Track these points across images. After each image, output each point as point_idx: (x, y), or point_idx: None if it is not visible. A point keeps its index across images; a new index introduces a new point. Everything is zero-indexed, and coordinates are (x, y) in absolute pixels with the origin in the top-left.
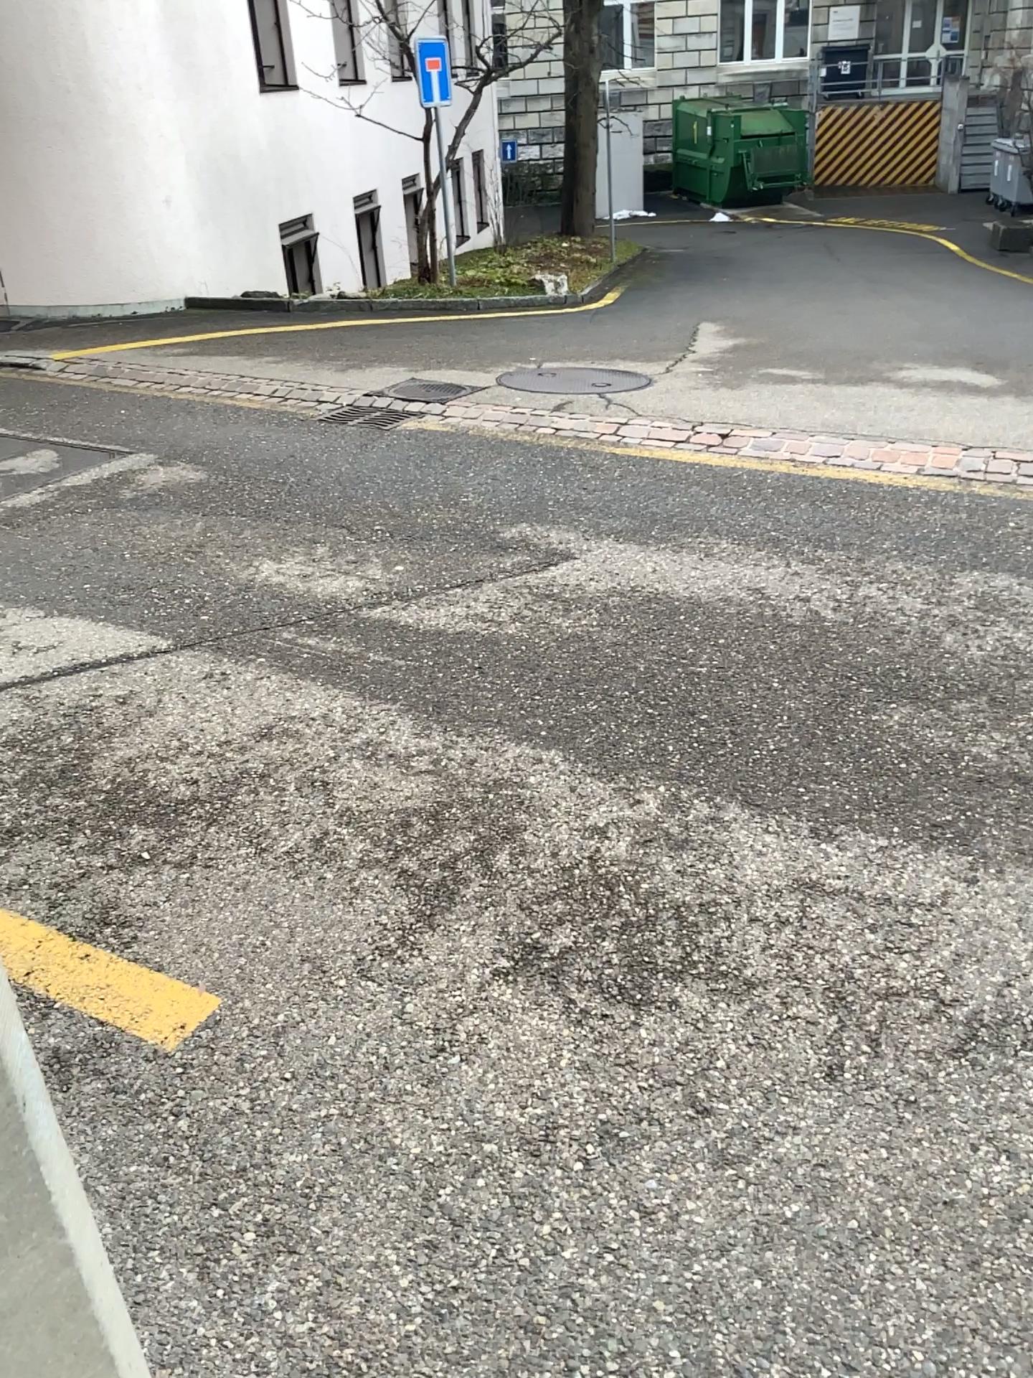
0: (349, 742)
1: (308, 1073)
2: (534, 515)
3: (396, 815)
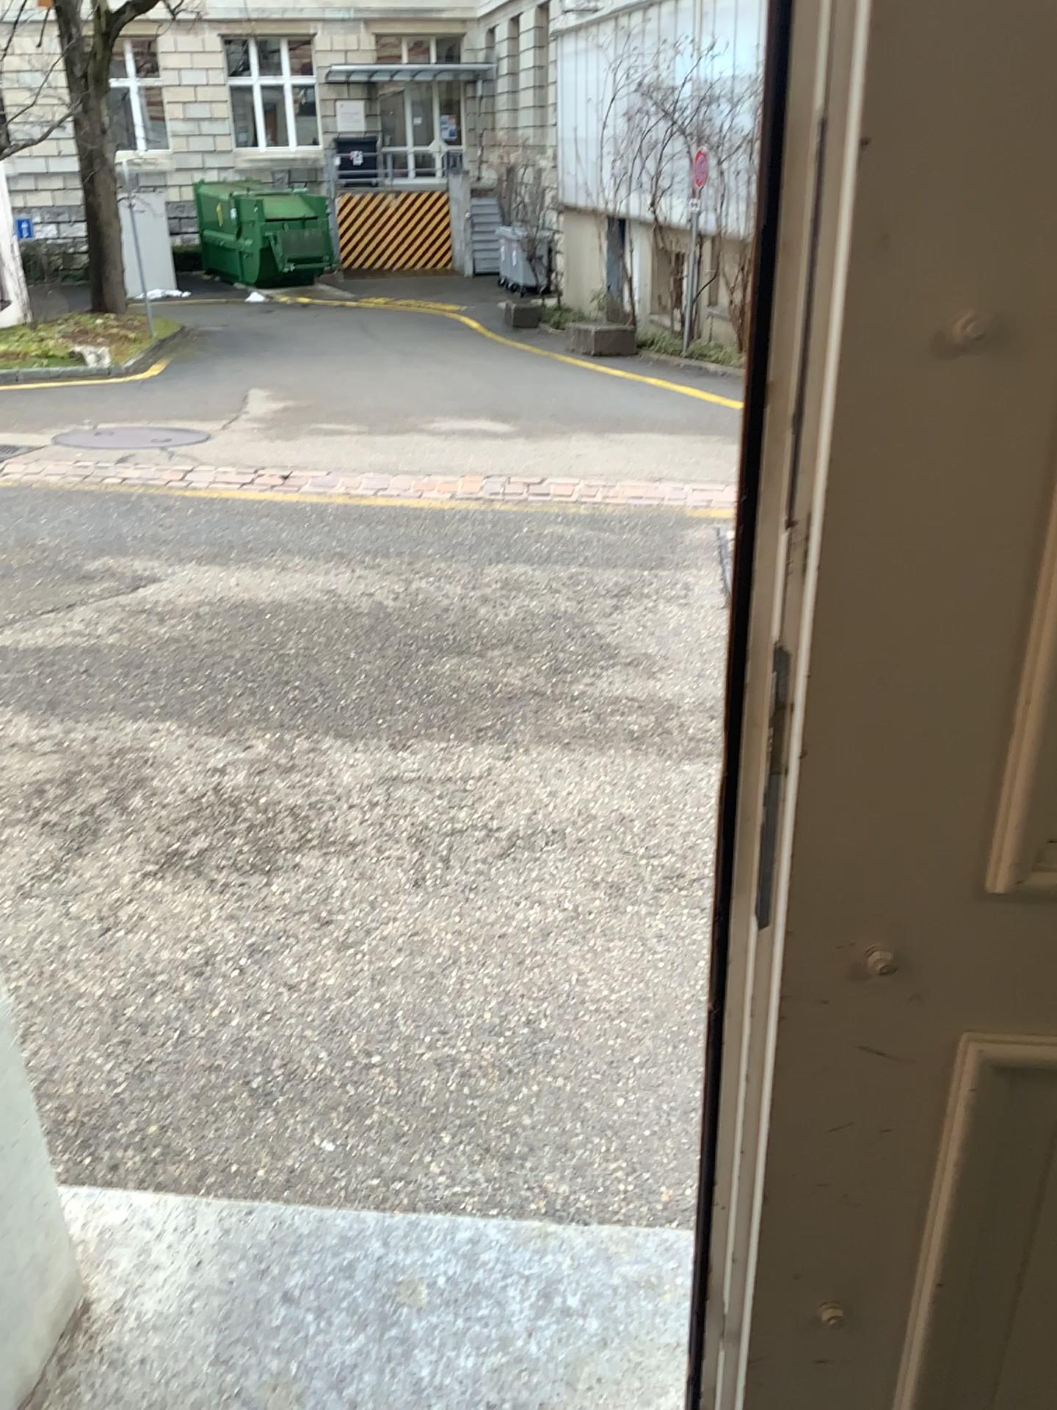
0: None
1: None
2: (117, 550)
3: (33, 779)
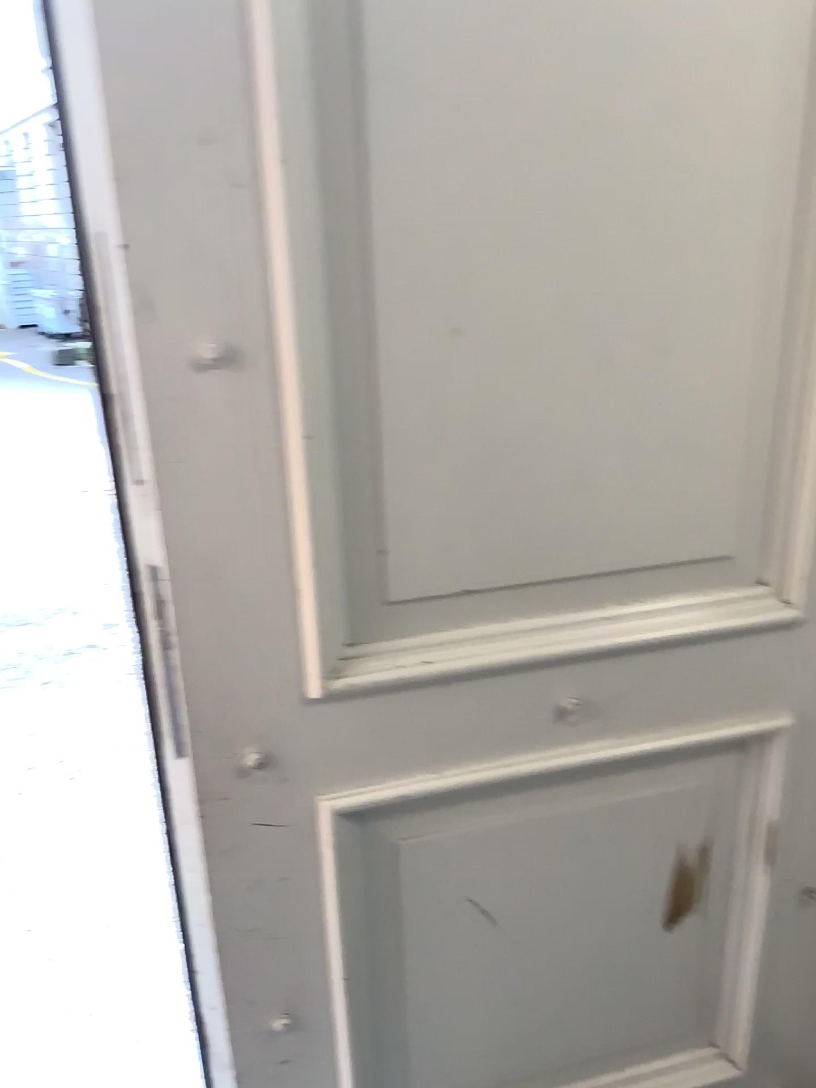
0: None
1: None
2: None
3: None
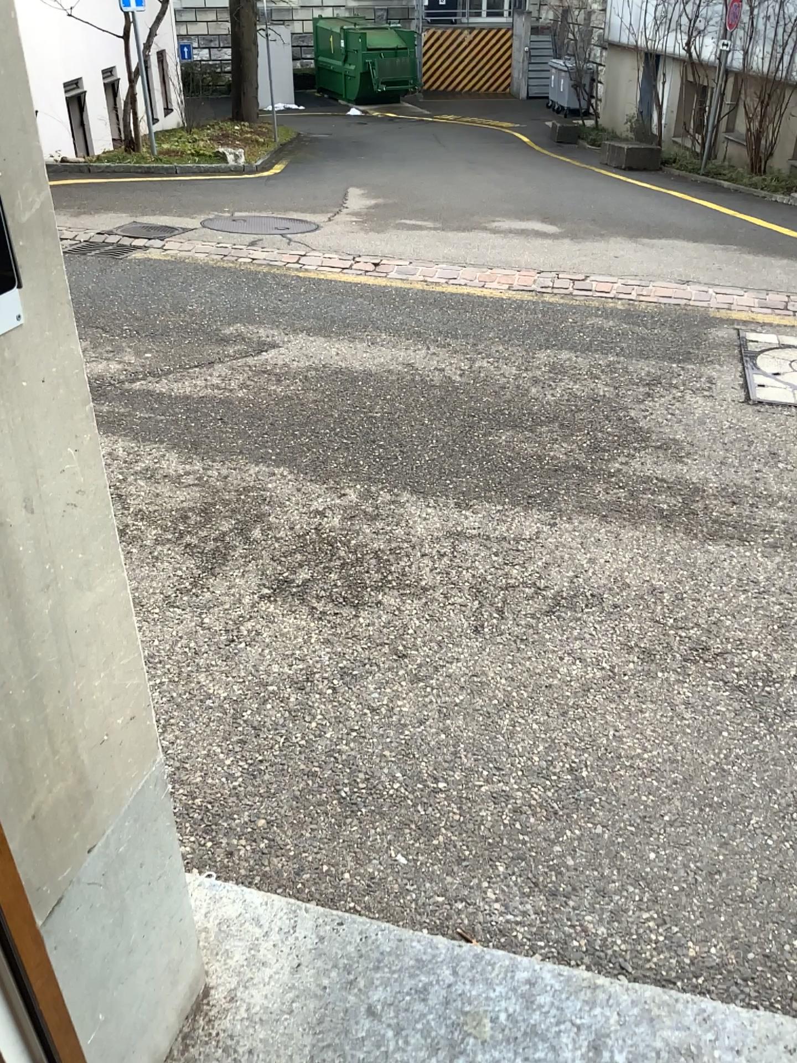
0: (137, 465)
1: (148, 654)
2: (246, 318)
3: (179, 506)
